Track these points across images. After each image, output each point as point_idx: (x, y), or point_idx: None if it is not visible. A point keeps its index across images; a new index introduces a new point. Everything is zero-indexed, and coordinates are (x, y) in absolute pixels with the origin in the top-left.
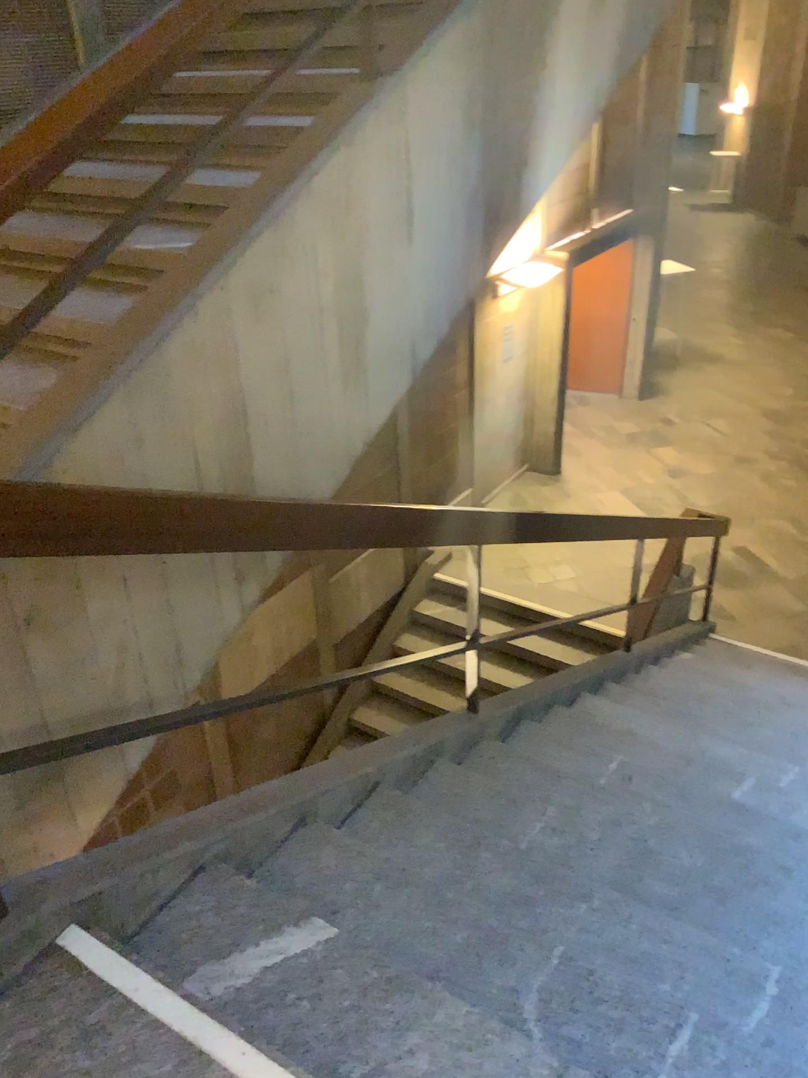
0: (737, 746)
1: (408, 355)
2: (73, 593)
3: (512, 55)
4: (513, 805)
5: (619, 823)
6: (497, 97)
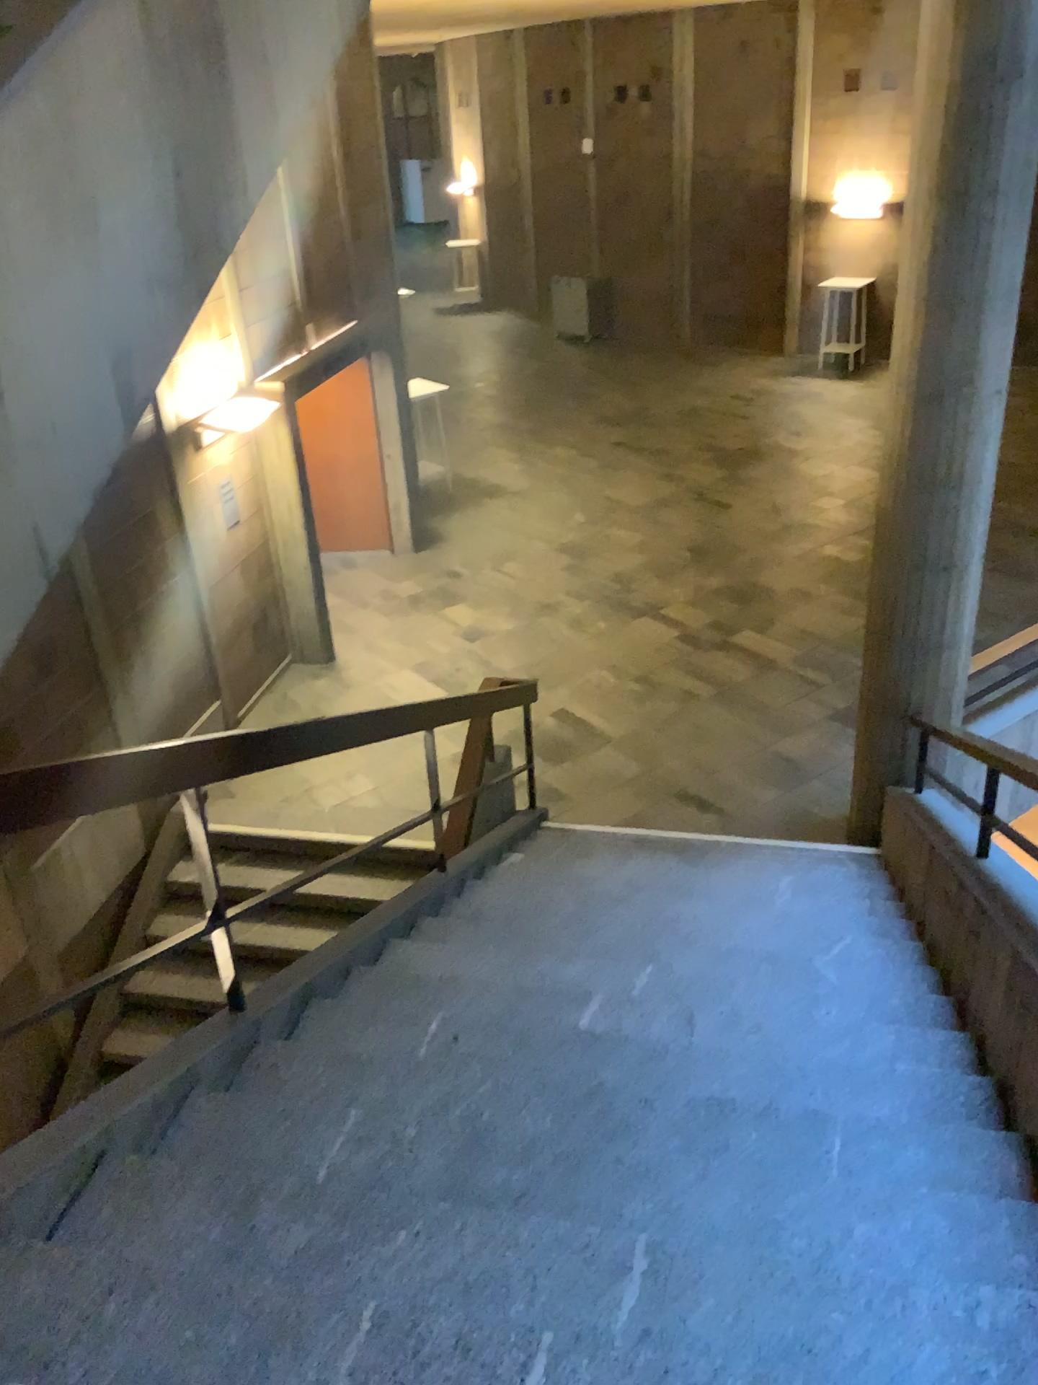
0: (586, 959)
1: (38, 554)
2: None
3: (110, 143)
4: (307, 1124)
5: (448, 1104)
6: (99, 198)
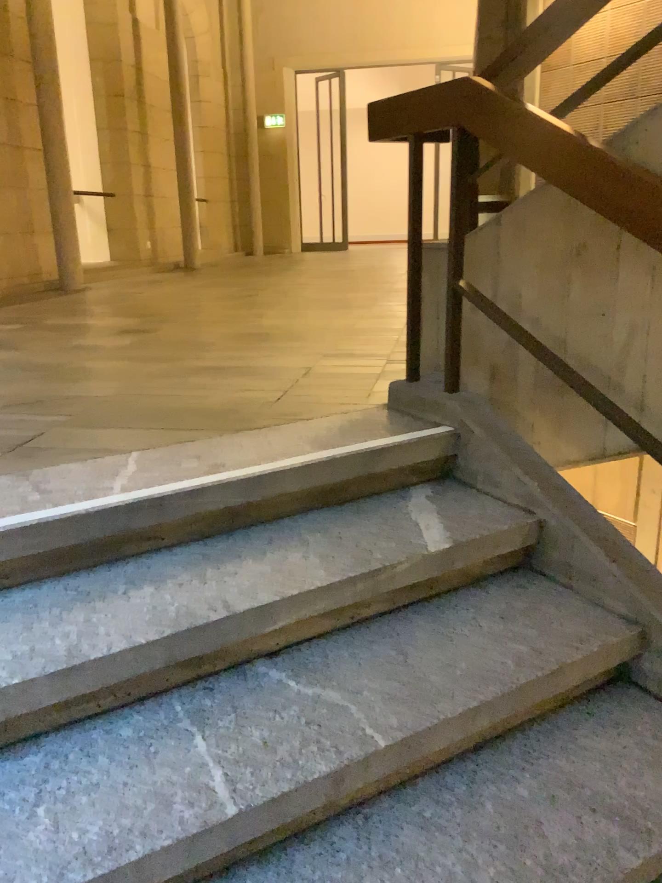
0: None
1: None
2: (612, 259)
3: None
4: None
5: None
6: None
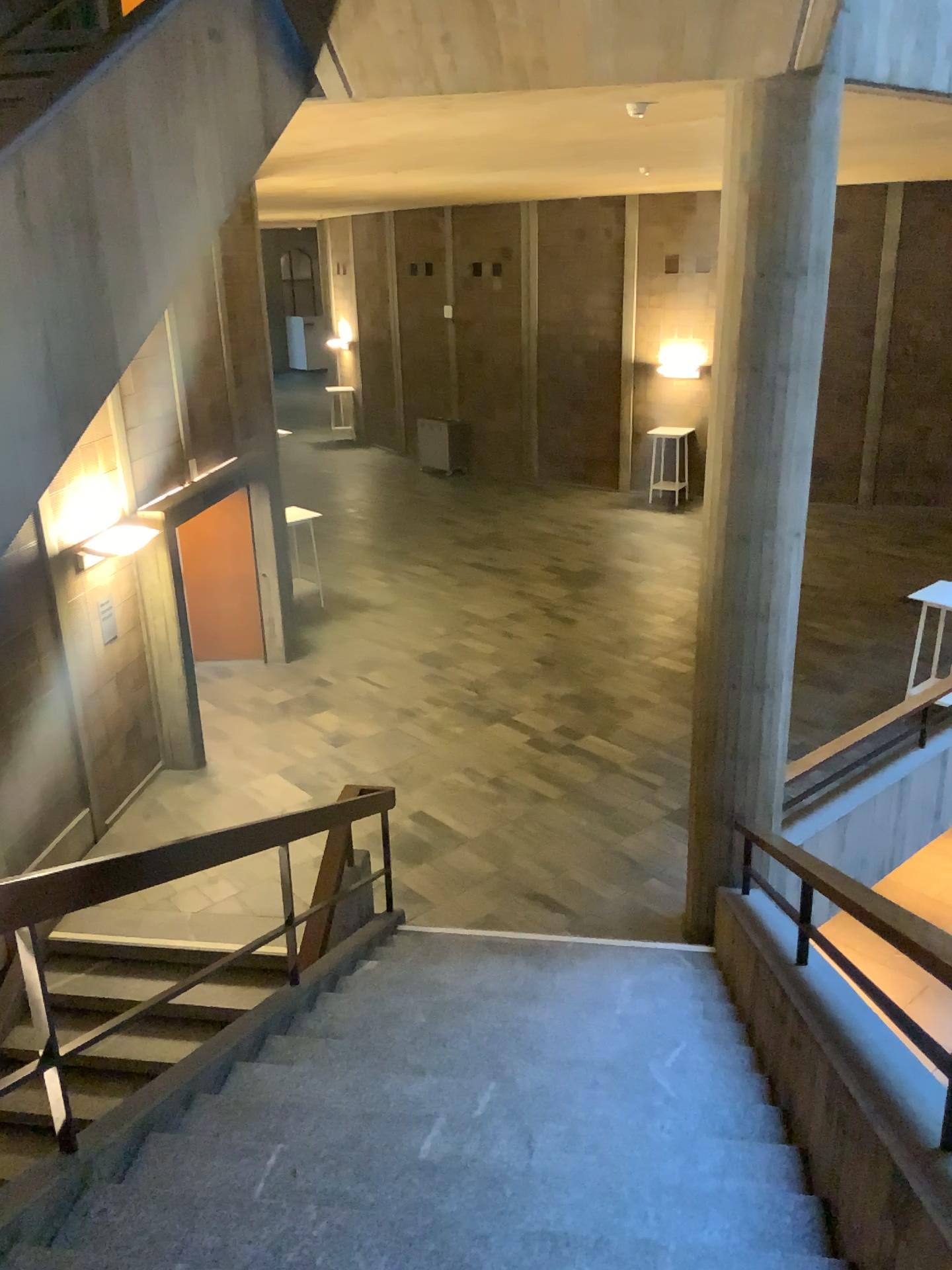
0: (427, 1081)
1: None
2: None
3: None
4: None
5: (278, 1257)
6: None
